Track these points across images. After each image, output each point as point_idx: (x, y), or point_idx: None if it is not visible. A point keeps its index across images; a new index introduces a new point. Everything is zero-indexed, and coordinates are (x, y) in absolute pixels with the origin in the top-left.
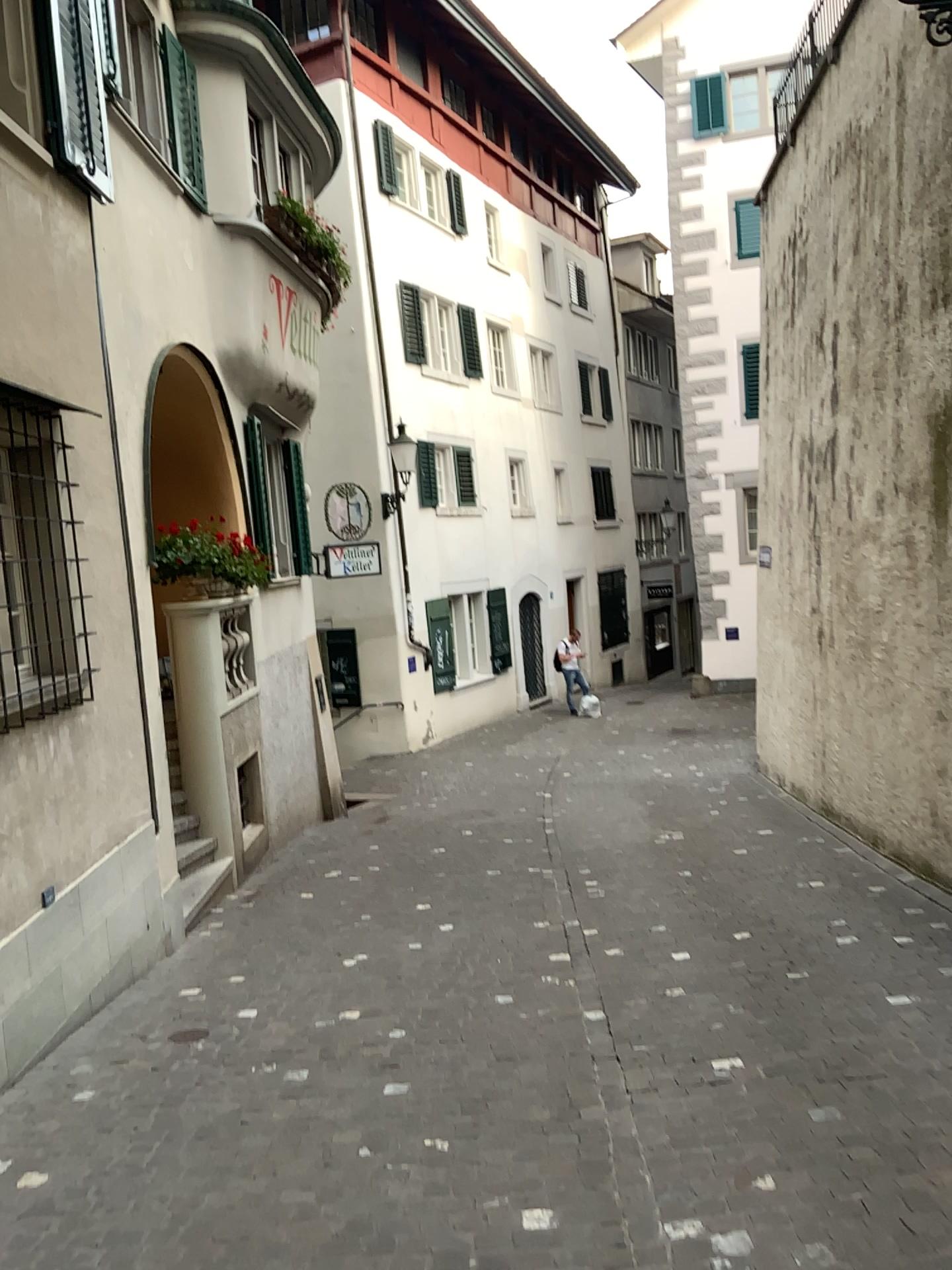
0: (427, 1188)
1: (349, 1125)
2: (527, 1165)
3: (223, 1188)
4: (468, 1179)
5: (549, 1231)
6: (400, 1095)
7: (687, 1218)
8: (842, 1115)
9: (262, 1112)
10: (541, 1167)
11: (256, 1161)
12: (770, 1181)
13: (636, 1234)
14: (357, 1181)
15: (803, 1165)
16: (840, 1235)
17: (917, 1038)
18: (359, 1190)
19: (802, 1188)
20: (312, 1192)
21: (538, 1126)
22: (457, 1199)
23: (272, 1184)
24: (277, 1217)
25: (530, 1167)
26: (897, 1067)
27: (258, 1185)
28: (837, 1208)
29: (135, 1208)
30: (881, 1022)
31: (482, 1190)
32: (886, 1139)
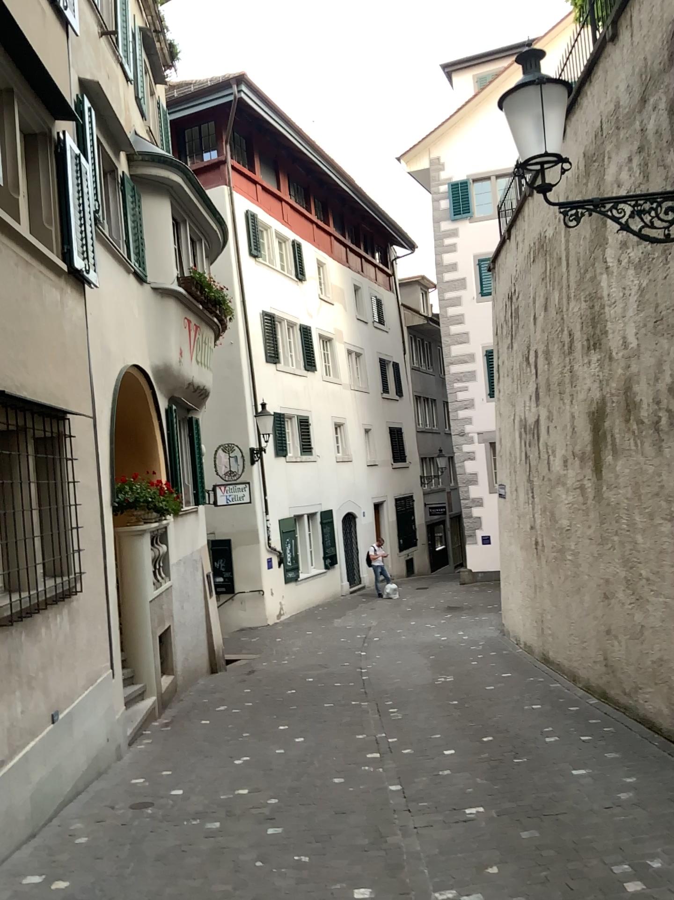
0: (297, 881)
1: (248, 850)
2: (355, 867)
3: (176, 885)
4: (321, 875)
5: (369, 898)
6: (277, 833)
7: (447, 889)
8: (539, 834)
9: (194, 845)
10: (364, 867)
11: (194, 870)
12: (495, 868)
13: (419, 898)
14: (256, 878)
15: (514, 860)
16: (532, 893)
17: (586, 791)
18: (257, 883)
19: (513, 871)
20: (229, 885)
21: (361, 847)
22: (315, 885)
23: (205, 882)
24: (210, 898)
25: (357, 867)
26: (572, 807)
27: (197, 883)
28: (531, 880)
29: (125, 897)
30: (566, 783)
31: (329, 880)
32: (562, 845)
